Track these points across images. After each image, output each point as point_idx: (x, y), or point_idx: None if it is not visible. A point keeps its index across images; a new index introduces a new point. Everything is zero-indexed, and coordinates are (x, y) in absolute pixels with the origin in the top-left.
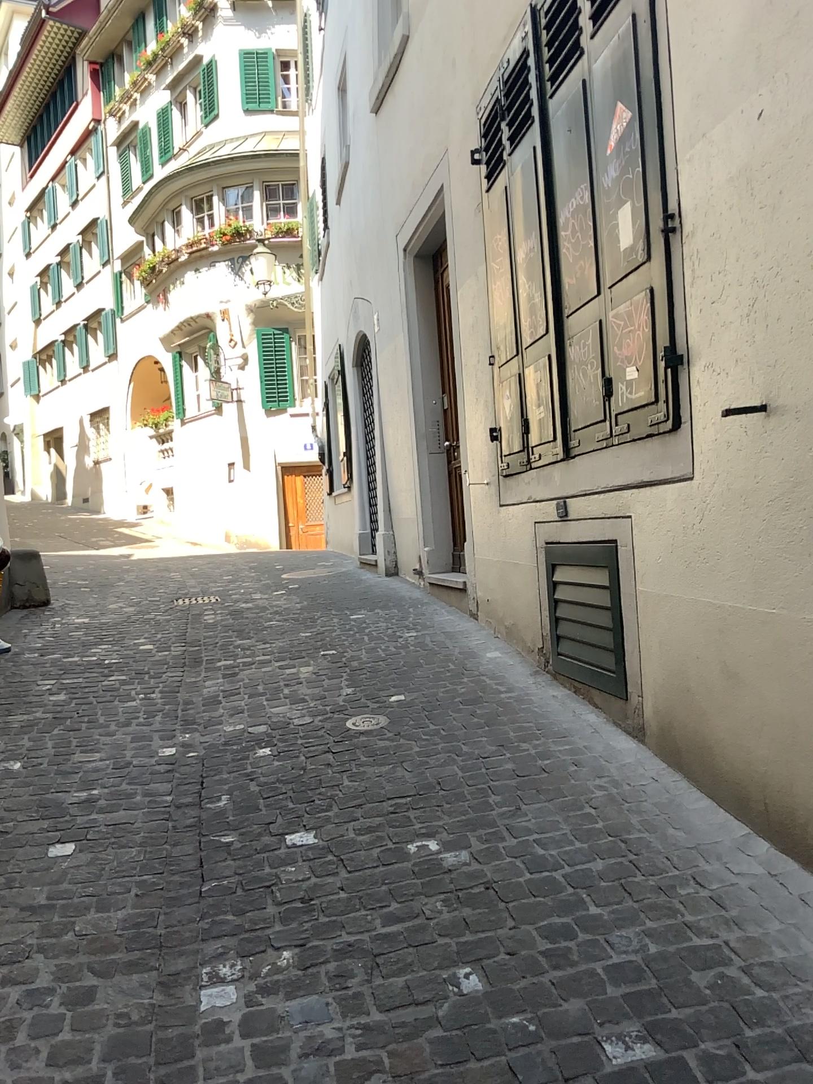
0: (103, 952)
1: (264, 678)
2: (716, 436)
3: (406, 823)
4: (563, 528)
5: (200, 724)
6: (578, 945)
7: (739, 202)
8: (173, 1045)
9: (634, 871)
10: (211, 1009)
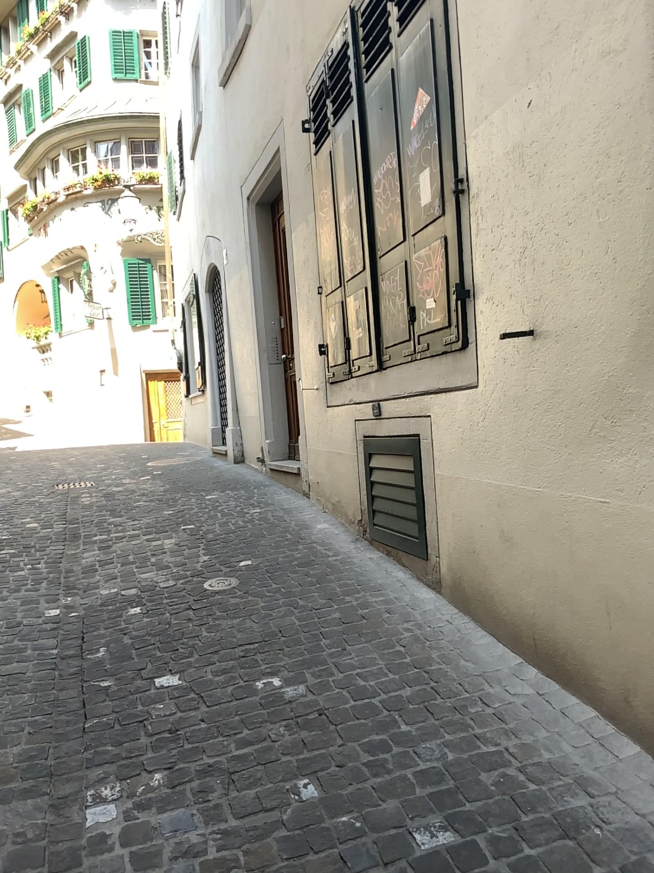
0: (1, 783)
1: (134, 550)
2: (496, 353)
3: (253, 664)
4: (376, 425)
5: (81, 589)
6: (393, 756)
7: (512, 171)
8: (63, 857)
9: (435, 695)
10: (95, 825)
